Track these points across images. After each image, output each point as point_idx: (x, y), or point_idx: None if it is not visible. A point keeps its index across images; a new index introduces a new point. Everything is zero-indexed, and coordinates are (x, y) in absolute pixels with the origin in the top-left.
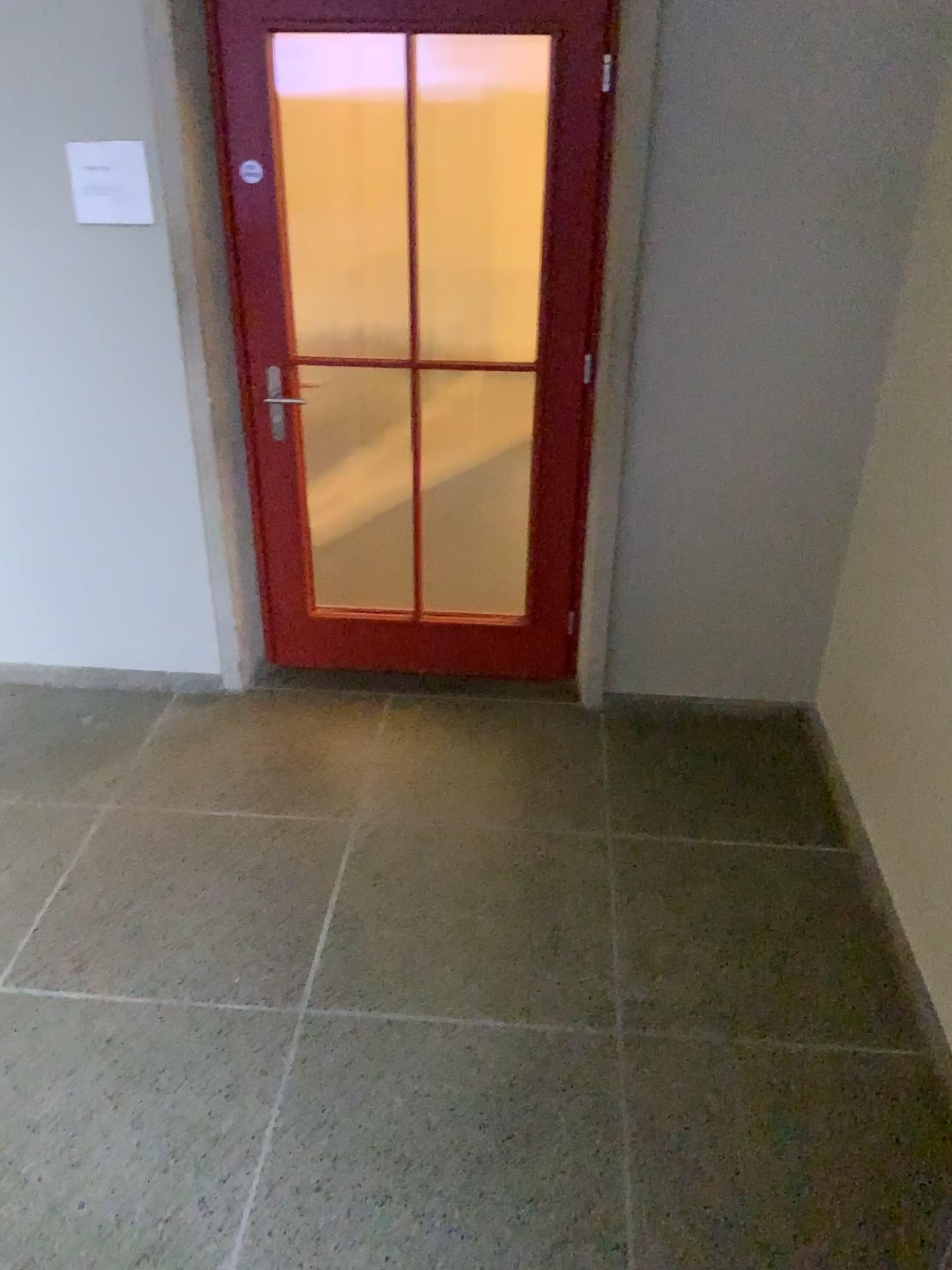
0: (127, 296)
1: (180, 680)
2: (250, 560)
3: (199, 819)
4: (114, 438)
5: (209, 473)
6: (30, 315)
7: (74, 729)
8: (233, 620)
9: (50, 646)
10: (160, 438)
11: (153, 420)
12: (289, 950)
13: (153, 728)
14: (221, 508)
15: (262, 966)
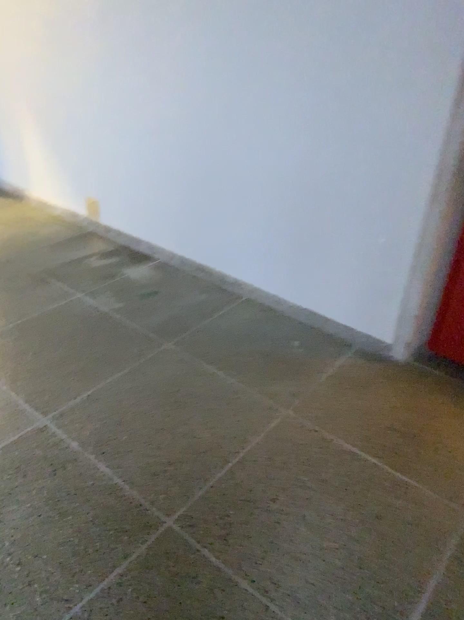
0: (427, 45)
1: (364, 338)
2: (444, 271)
3: (346, 451)
4: (377, 158)
5: (439, 198)
6: (350, 56)
7: (287, 346)
8: (415, 310)
9: (291, 287)
10: (412, 164)
11: (411, 148)
12: (384, 615)
13: (336, 365)
14: (437, 227)
15: (357, 619)
